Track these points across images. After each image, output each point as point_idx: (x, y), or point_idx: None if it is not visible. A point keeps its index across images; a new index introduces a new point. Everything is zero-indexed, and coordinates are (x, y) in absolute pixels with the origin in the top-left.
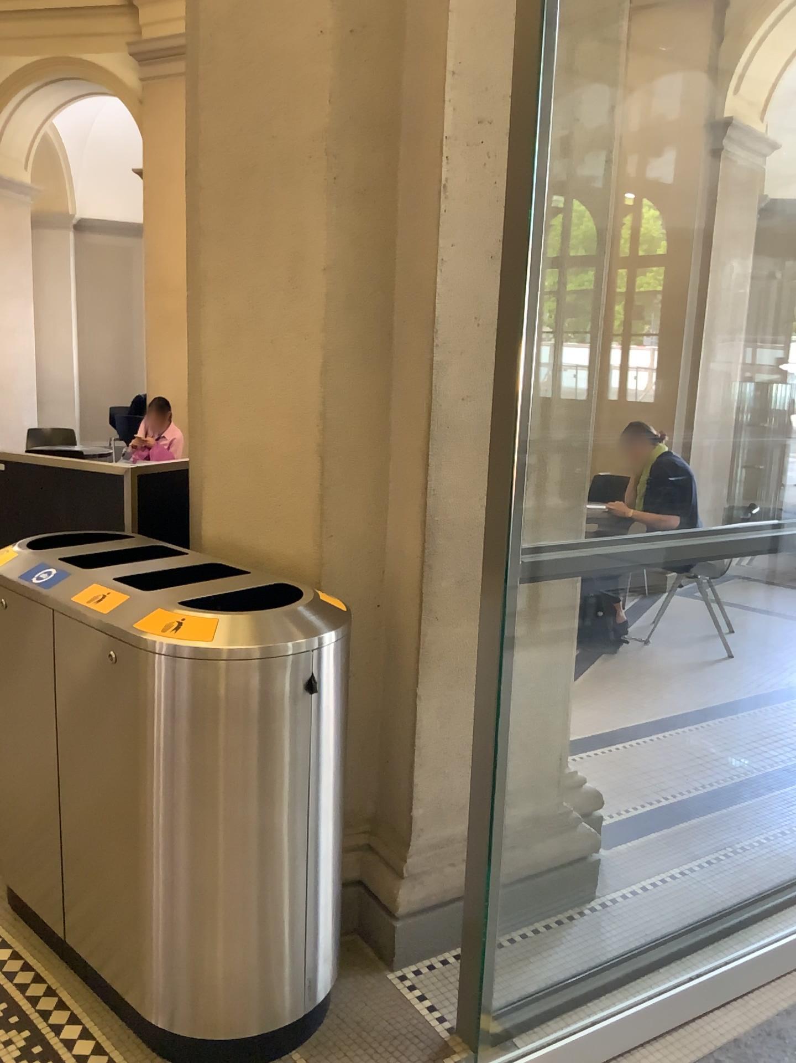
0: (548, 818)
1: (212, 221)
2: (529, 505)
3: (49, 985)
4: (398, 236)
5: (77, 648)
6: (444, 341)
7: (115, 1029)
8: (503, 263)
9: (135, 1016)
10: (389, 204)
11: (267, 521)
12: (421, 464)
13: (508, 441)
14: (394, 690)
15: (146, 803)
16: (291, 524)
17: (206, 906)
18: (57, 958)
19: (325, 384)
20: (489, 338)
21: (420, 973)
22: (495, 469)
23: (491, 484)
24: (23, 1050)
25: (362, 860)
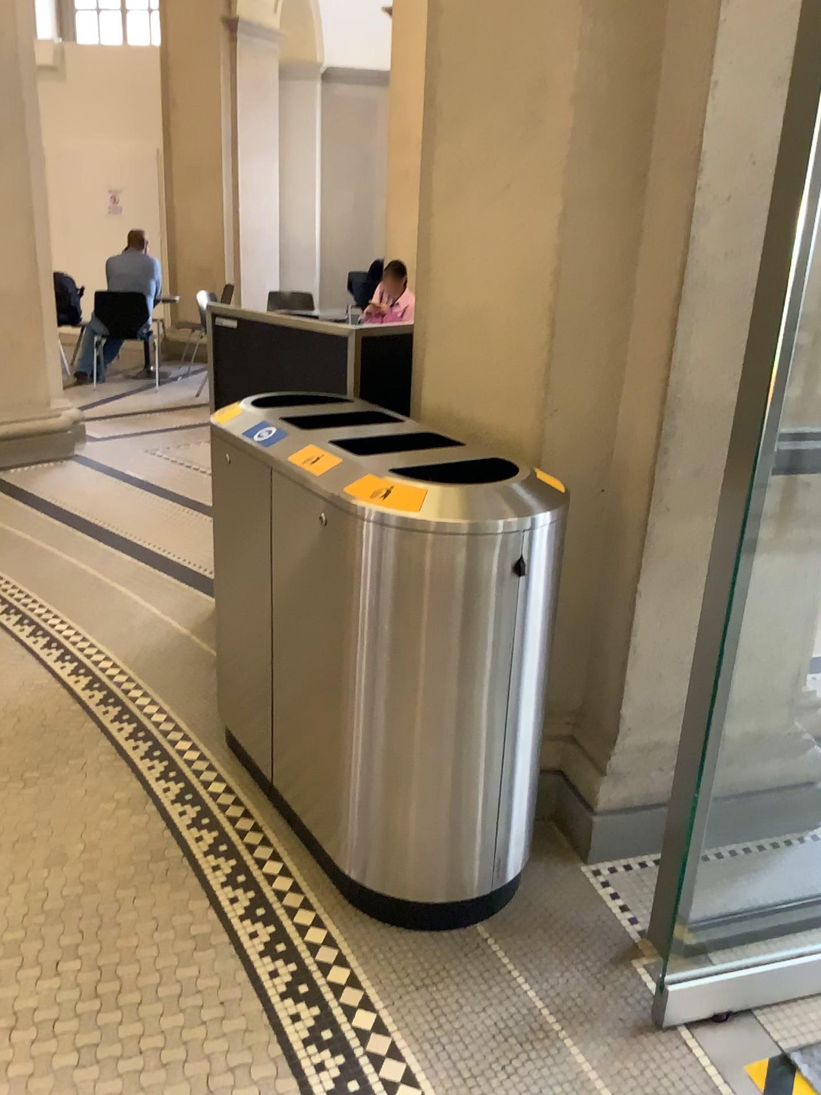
0: (775, 736)
1: (453, 48)
2: (794, 386)
3: (257, 822)
4: (666, 55)
5: (291, 508)
6: (709, 184)
7: (314, 872)
8: (794, 80)
9: (333, 864)
10: (657, 16)
11: (491, 391)
12: (668, 333)
13: (776, 305)
14: (614, 581)
15: (349, 668)
16: (516, 394)
17: (401, 775)
18: (266, 799)
19: (565, 237)
20: (765, 181)
21: (615, 872)
22: (755, 338)
23: (748, 356)
24: (231, 877)
25: (565, 752)
